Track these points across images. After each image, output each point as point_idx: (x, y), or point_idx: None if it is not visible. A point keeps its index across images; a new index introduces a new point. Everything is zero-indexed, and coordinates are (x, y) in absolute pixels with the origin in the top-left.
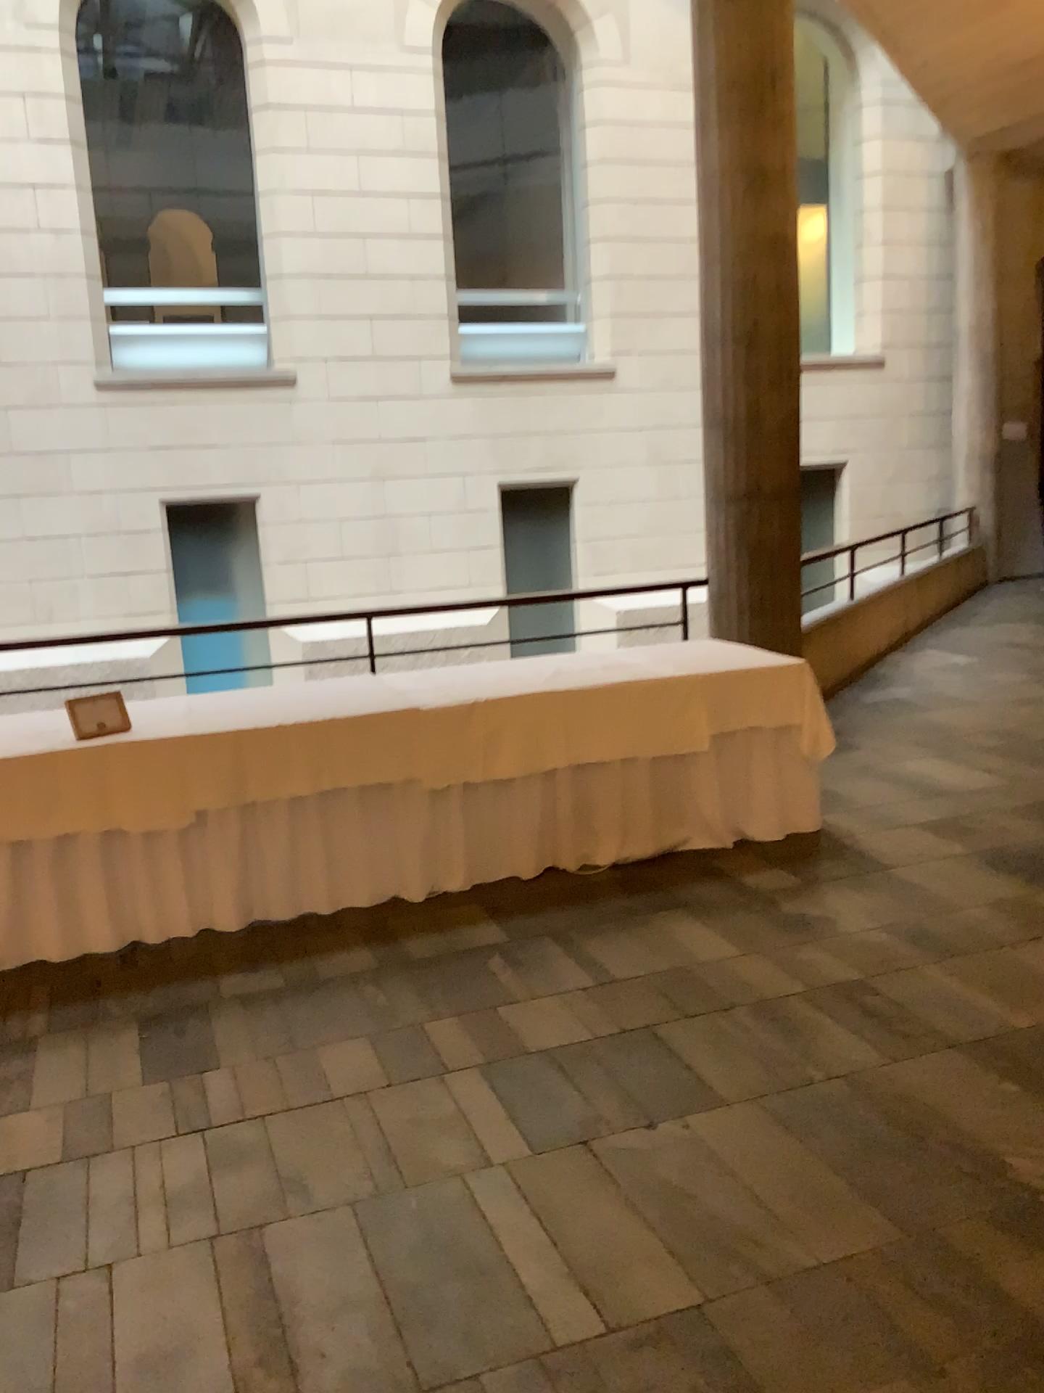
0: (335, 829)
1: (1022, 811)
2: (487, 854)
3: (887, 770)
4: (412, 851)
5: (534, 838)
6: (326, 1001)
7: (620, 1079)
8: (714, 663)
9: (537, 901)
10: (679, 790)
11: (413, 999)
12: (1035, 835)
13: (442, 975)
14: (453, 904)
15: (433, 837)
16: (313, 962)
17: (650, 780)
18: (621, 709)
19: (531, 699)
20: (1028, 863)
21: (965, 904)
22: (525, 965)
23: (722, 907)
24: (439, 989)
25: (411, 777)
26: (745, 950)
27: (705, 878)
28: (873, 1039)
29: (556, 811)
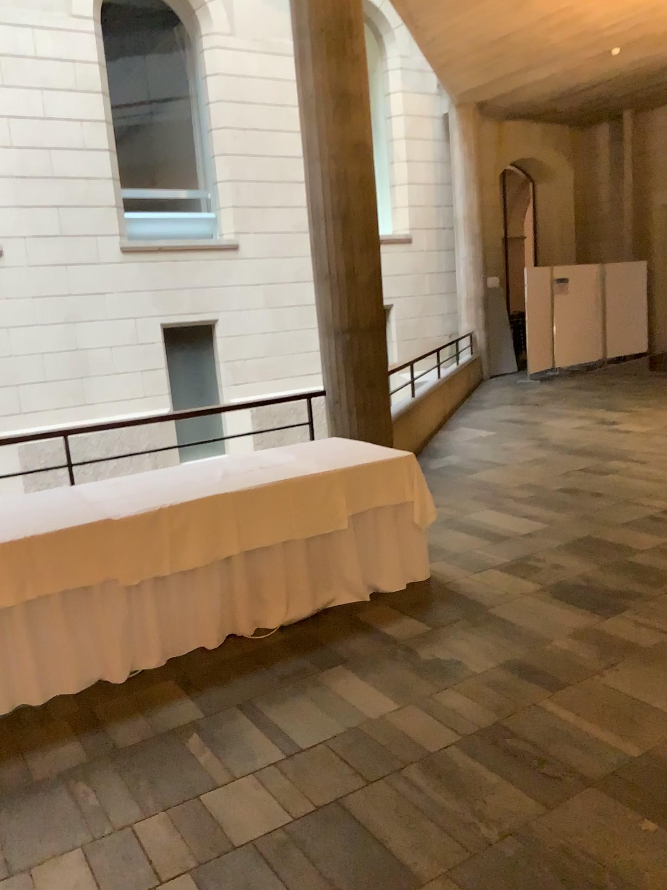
0: (42, 630)
1: (569, 550)
2: (178, 633)
3: (467, 524)
4: (113, 639)
5: (216, 614)
6: (39, 811)
7: (325, 873)
8: (346, 458)
9: (224, 670)
10: (327, 562)
11: (122, 796)
12: (584, 570)
13: (148, 764)
14: (152, 681)
15: (131, 625)
16: (27, 762)
17: (305, 556)
18: (280, 503)
19: (207, 502)
20: (588, 595)
21: (557, 638)
22: (221, 742)
23: (374, 660)
24: (146, 780)
25: (108, 577)
26: (403, 704)
27: (355, 632)
28: (531, 789)
29: (232, 589)
